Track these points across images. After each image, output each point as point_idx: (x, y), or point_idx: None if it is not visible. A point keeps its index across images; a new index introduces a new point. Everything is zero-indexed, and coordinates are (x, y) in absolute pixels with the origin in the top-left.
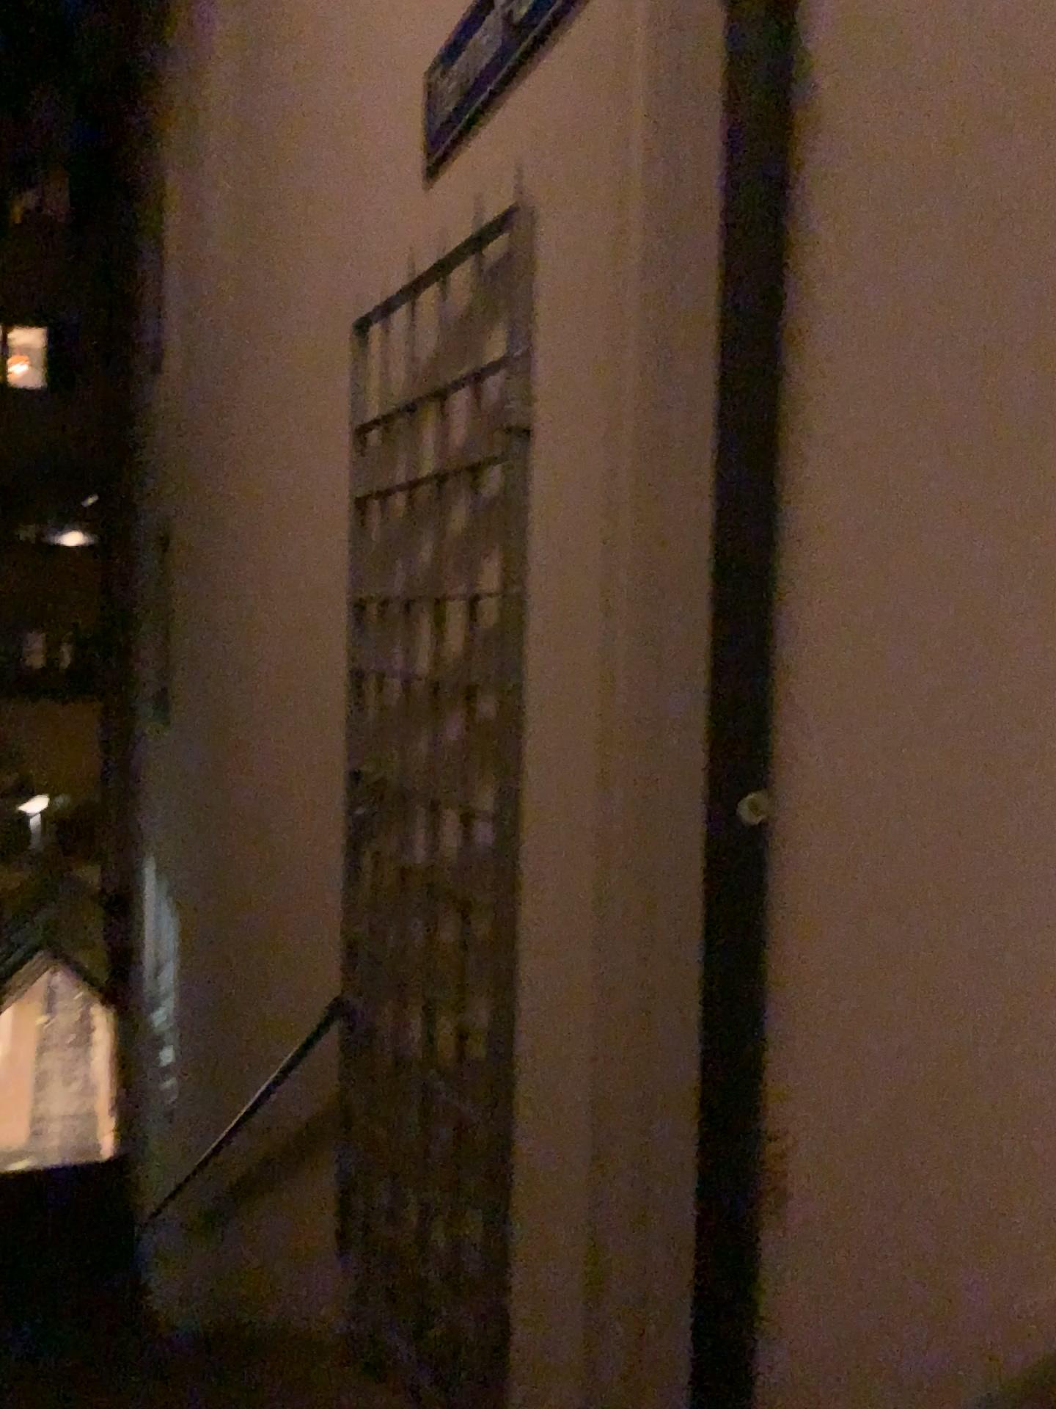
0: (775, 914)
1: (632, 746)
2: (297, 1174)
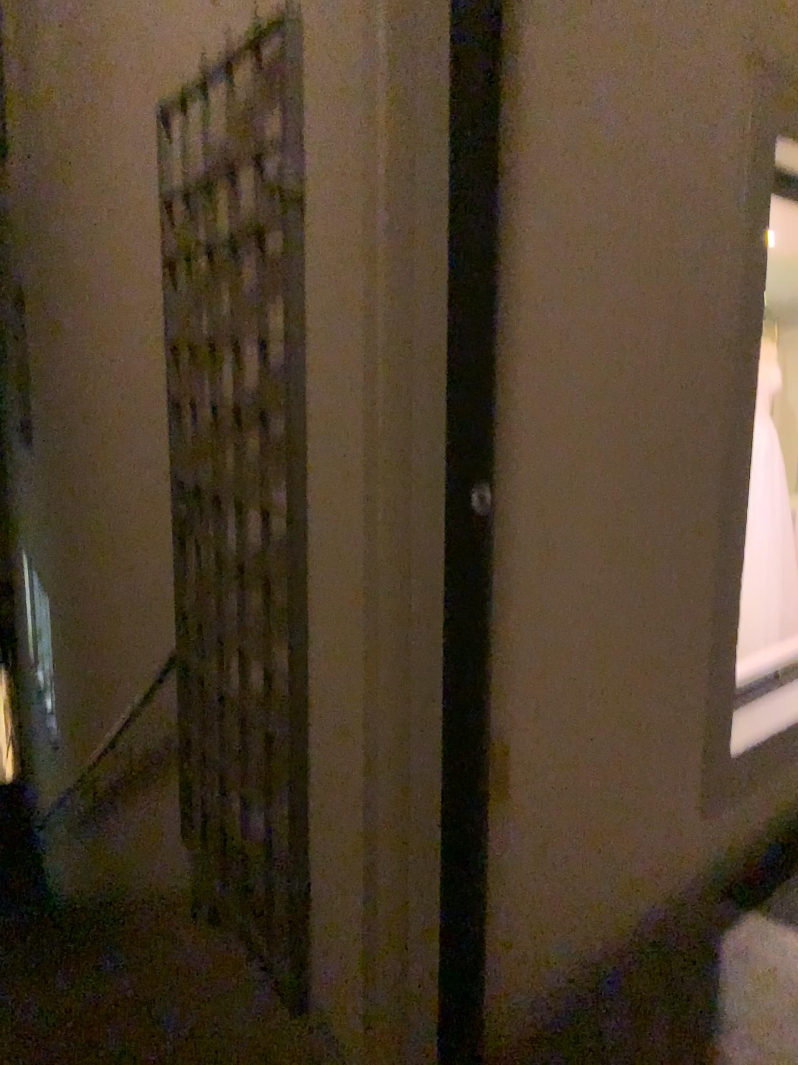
0: (498, 585)
1: (388, 459)
2: (148, 788)
